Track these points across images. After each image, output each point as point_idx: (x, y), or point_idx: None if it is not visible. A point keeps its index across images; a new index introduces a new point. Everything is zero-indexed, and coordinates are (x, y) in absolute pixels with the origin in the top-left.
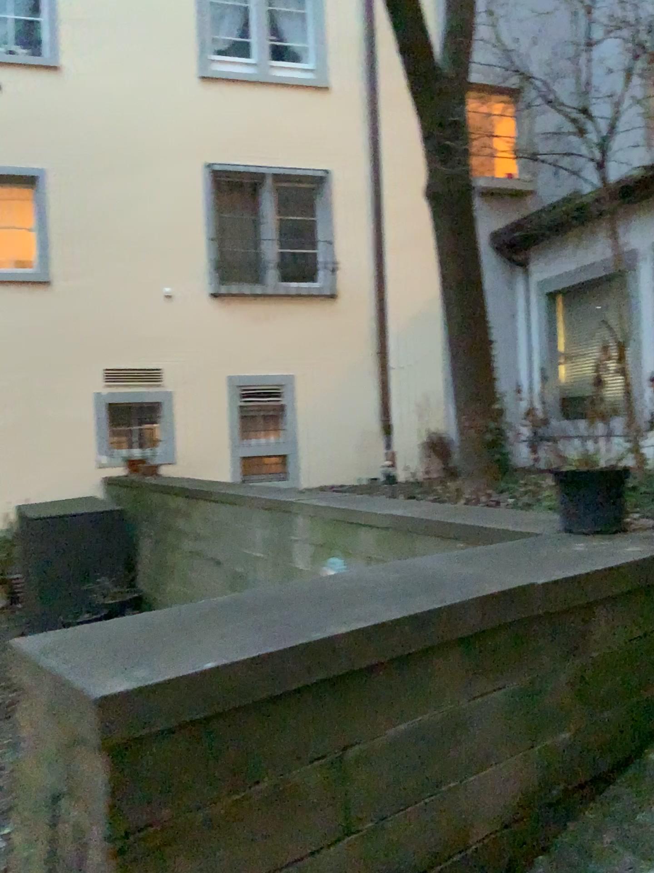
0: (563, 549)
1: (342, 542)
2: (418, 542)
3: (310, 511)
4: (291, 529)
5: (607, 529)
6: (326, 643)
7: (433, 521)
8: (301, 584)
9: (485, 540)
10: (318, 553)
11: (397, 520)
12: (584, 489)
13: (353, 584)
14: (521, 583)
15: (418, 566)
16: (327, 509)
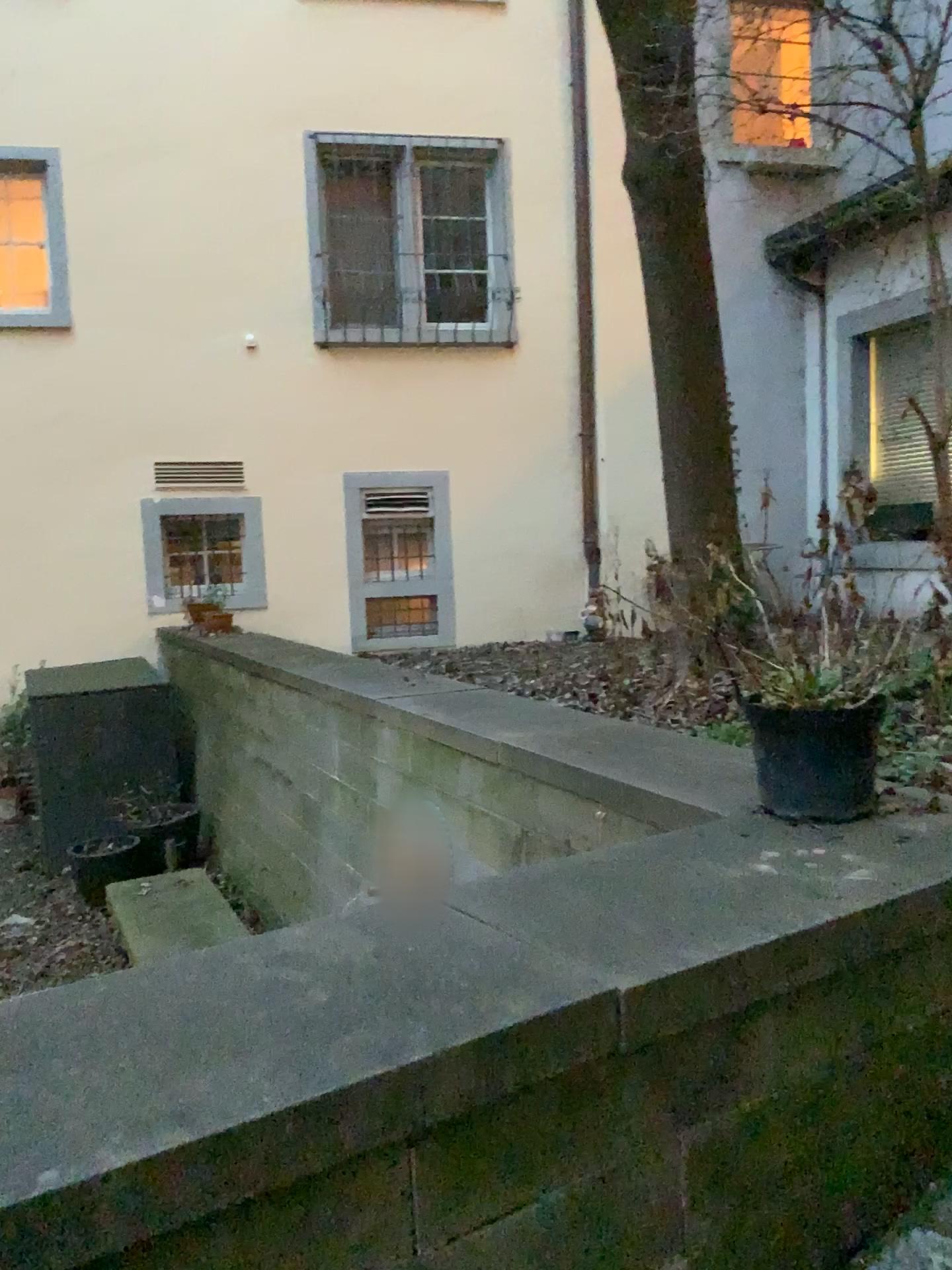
0: (731, 871)
1: (441, 777)
2: (544, 793)
3: (397, 721)
4: (374, 746)
5: (838, 815)
6: (73, 1193)
7: (566, 763)
8: (168, 976)
9: (643, 806)
10: (408, 791)
11: (515, 754)
12: (798, 742)
13: (268, 977)
14: (591, 986)
15: (429, 919)
16: (420, 720)
